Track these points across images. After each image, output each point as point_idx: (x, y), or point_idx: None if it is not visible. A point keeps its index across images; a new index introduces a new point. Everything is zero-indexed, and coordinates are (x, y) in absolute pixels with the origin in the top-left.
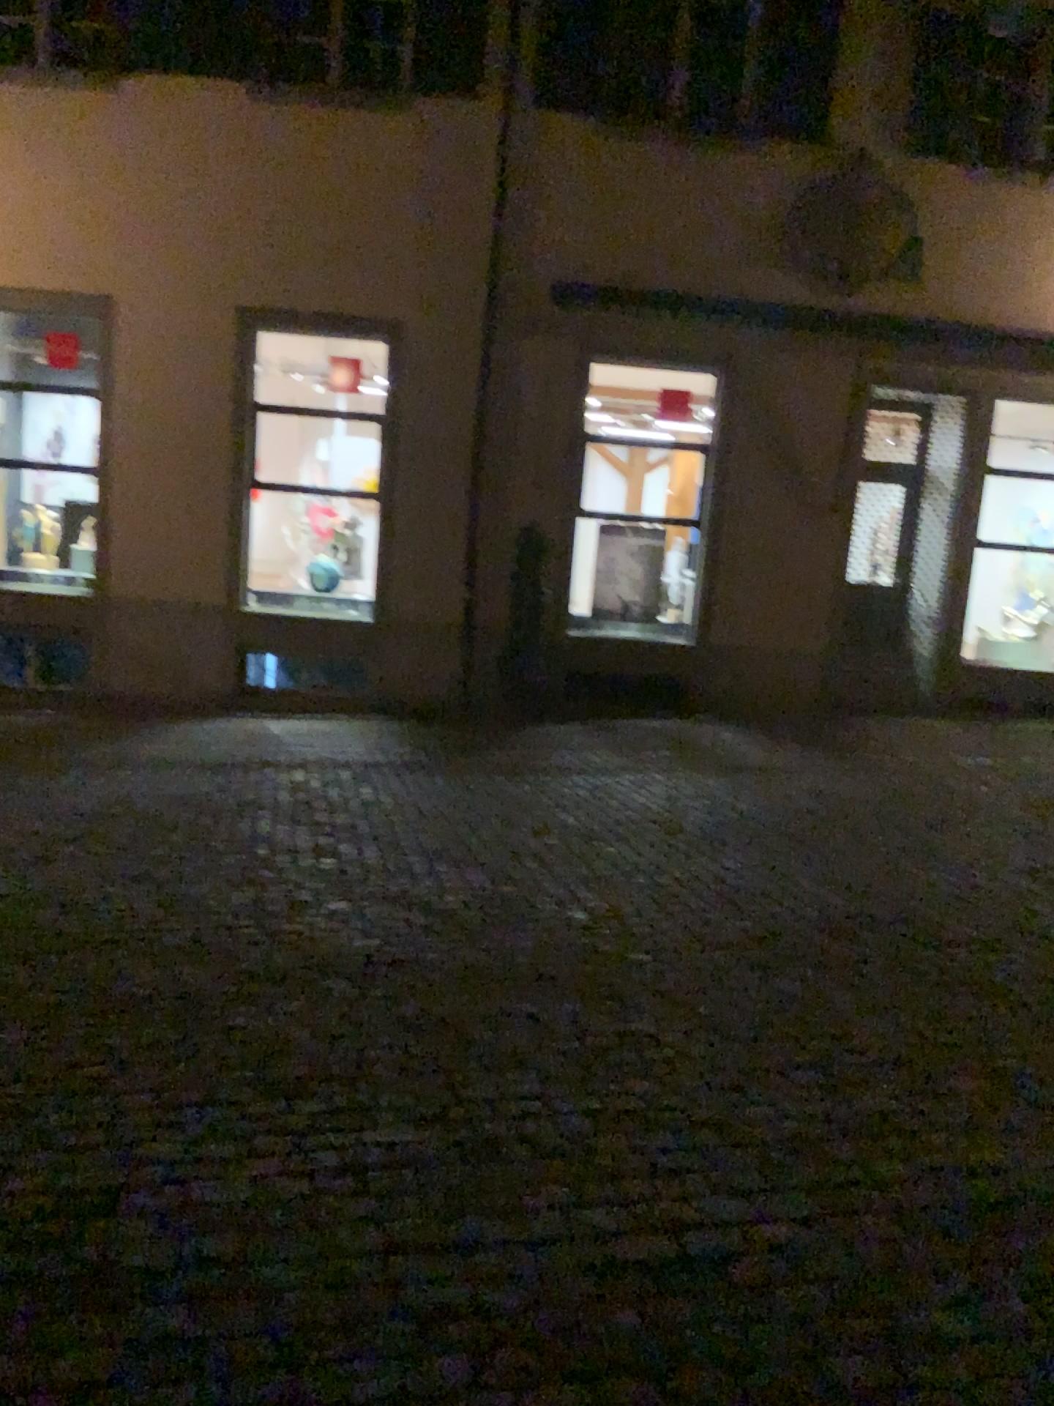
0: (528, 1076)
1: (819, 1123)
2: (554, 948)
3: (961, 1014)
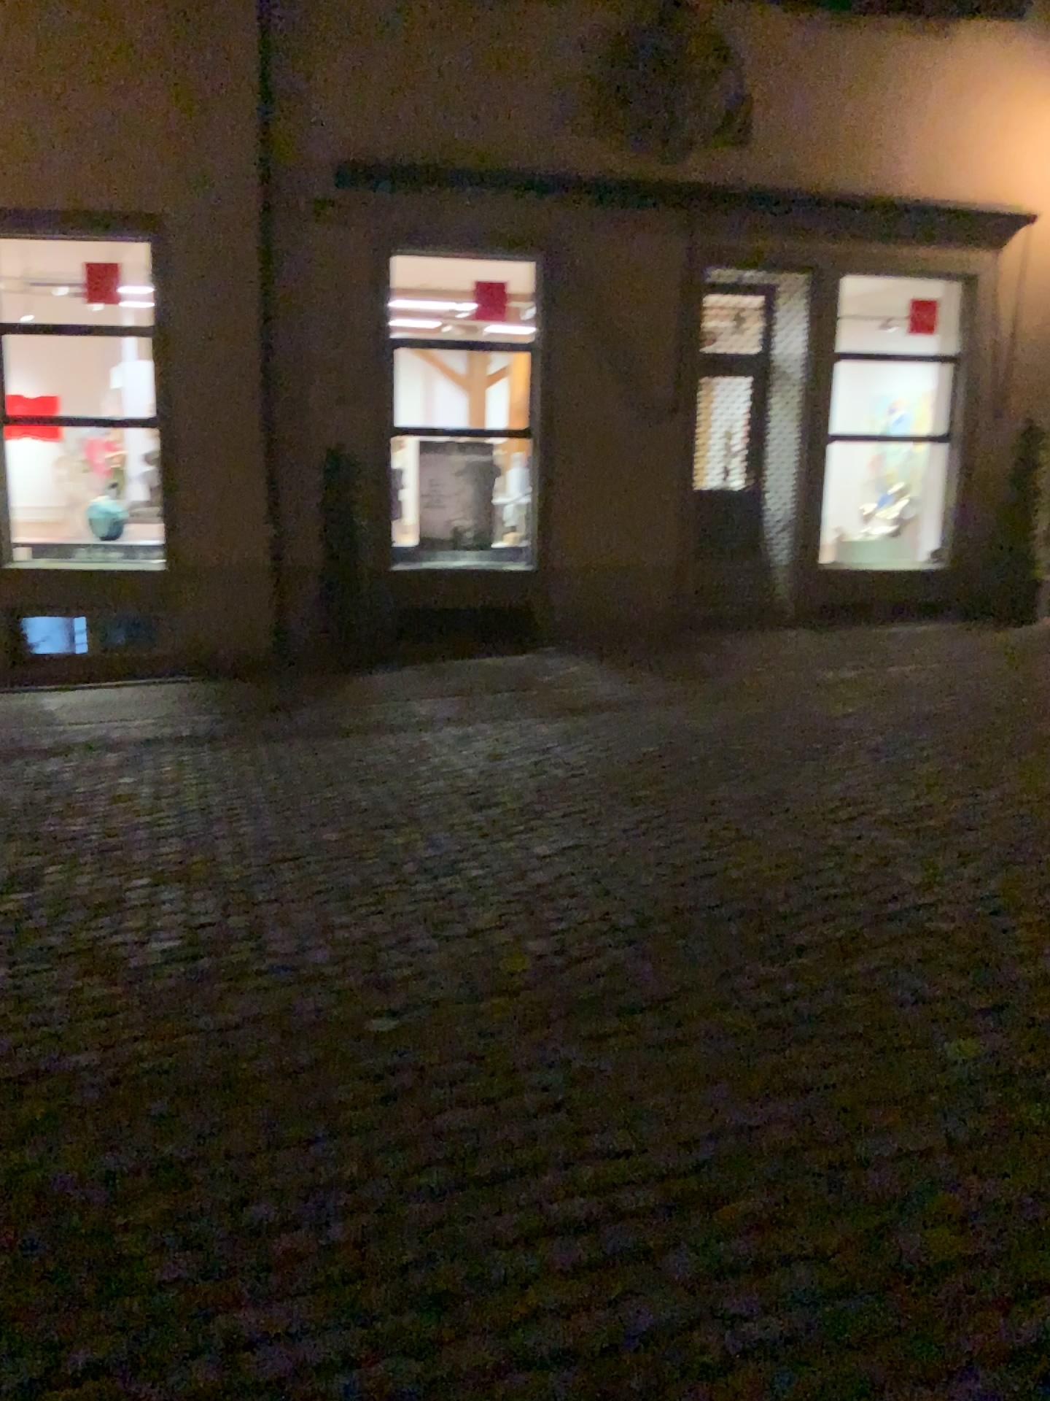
0: (111, 1309)
1: (556, 1371)
2: (255, 1019)
3: (799, 1082)
